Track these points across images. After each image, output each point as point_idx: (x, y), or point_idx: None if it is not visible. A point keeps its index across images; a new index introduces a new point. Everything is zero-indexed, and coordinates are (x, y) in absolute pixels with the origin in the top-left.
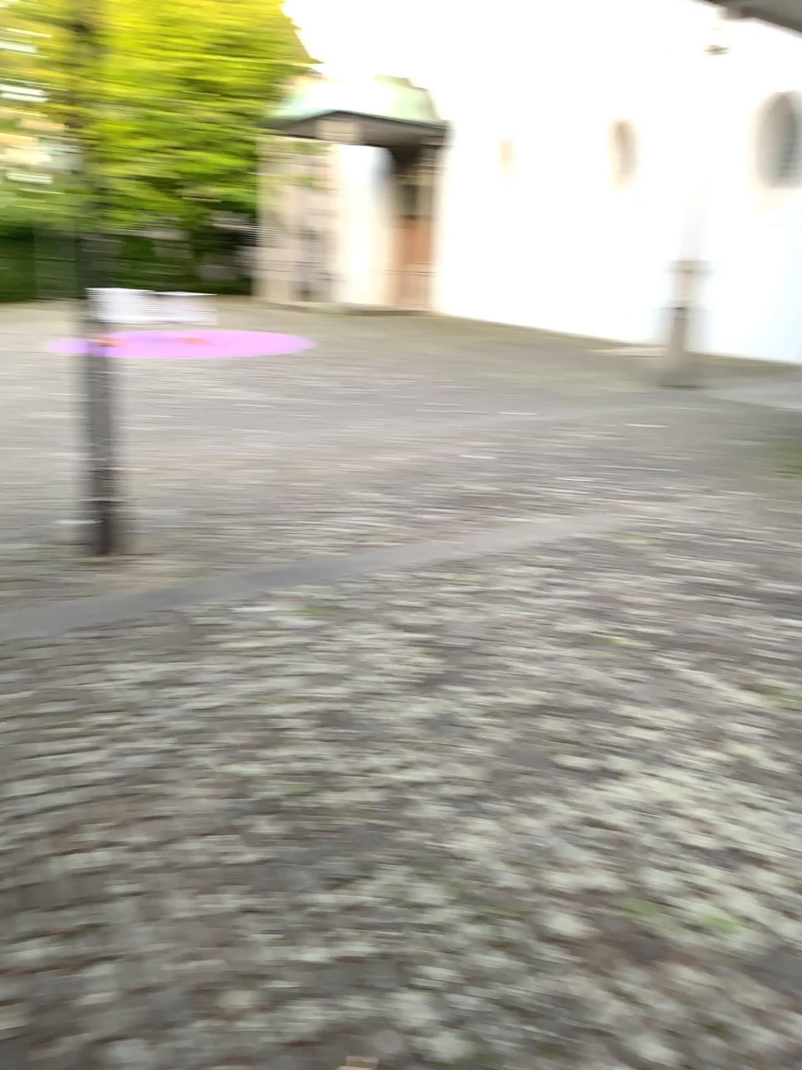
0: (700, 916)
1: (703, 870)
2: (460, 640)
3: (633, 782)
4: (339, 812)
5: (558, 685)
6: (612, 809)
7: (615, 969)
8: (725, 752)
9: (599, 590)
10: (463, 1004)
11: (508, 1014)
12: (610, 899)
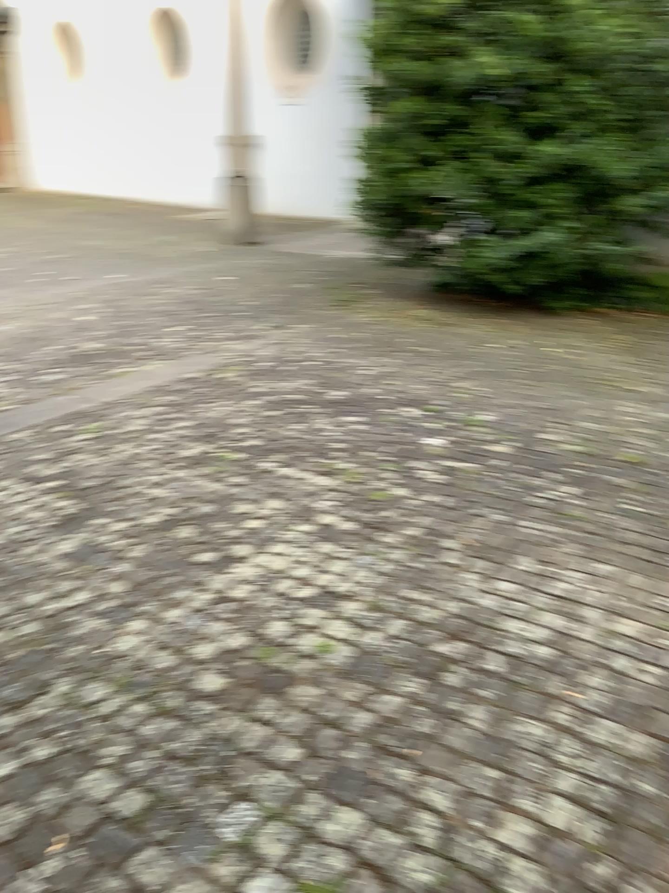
0: (308, 646)
1: (307, 613)
2: (93, 479)
3: (249, 561)
4: (4, 647)
5: (181, 500)
6: (235, 585)
7: (251, 702)
8: (313, 524)
9: (205, 418)
10: (136, 766)
11: (173, 761)
12: (241, 653)
